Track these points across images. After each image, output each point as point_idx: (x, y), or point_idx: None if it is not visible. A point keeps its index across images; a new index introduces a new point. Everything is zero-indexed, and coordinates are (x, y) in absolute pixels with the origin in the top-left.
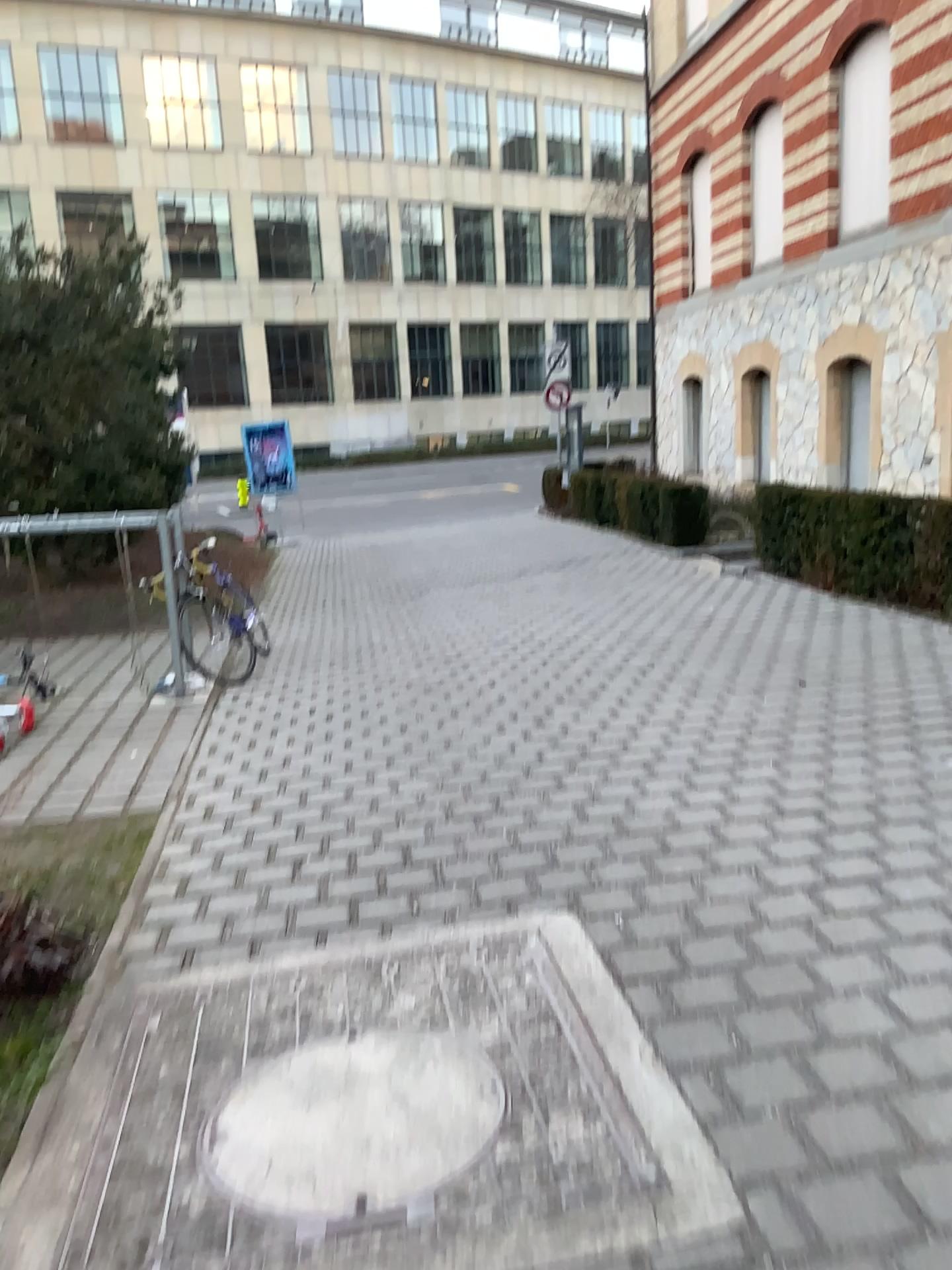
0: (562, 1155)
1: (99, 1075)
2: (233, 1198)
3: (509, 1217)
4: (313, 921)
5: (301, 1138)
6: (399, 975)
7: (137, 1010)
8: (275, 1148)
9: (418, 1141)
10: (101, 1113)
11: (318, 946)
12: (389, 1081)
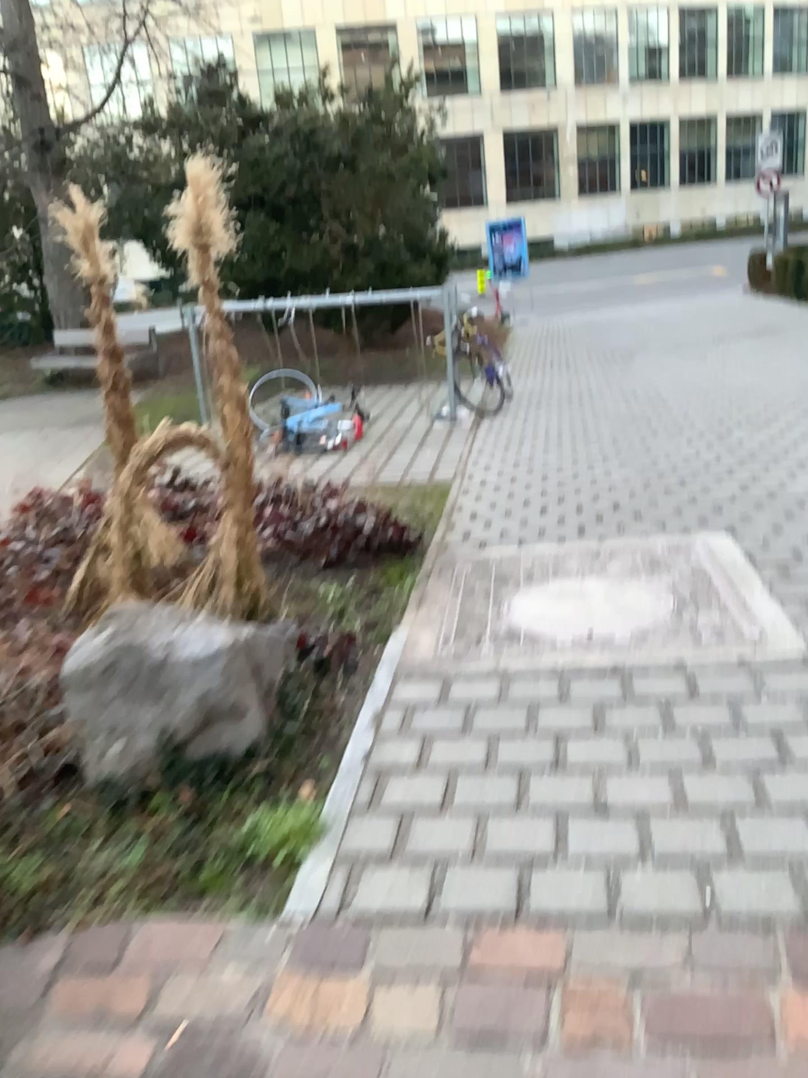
0: (701, 625)
1: (443, 585)
2: (521, 628)
3: (668, 643)
4: (556, 533)
5: (555, 611)
6: (610, 556)
7: (458, 564)
8: (542, 614)
9: (620, 615)
10: (447, 597)
11: (560, 543)
12: (603, 594)
